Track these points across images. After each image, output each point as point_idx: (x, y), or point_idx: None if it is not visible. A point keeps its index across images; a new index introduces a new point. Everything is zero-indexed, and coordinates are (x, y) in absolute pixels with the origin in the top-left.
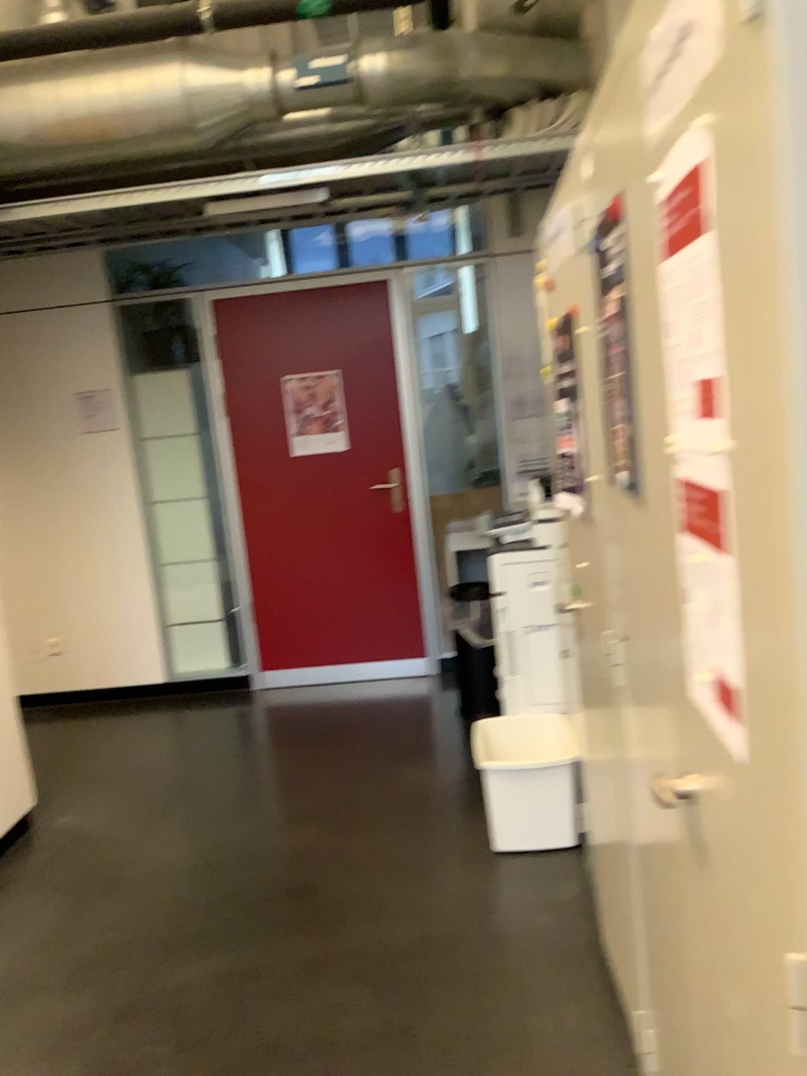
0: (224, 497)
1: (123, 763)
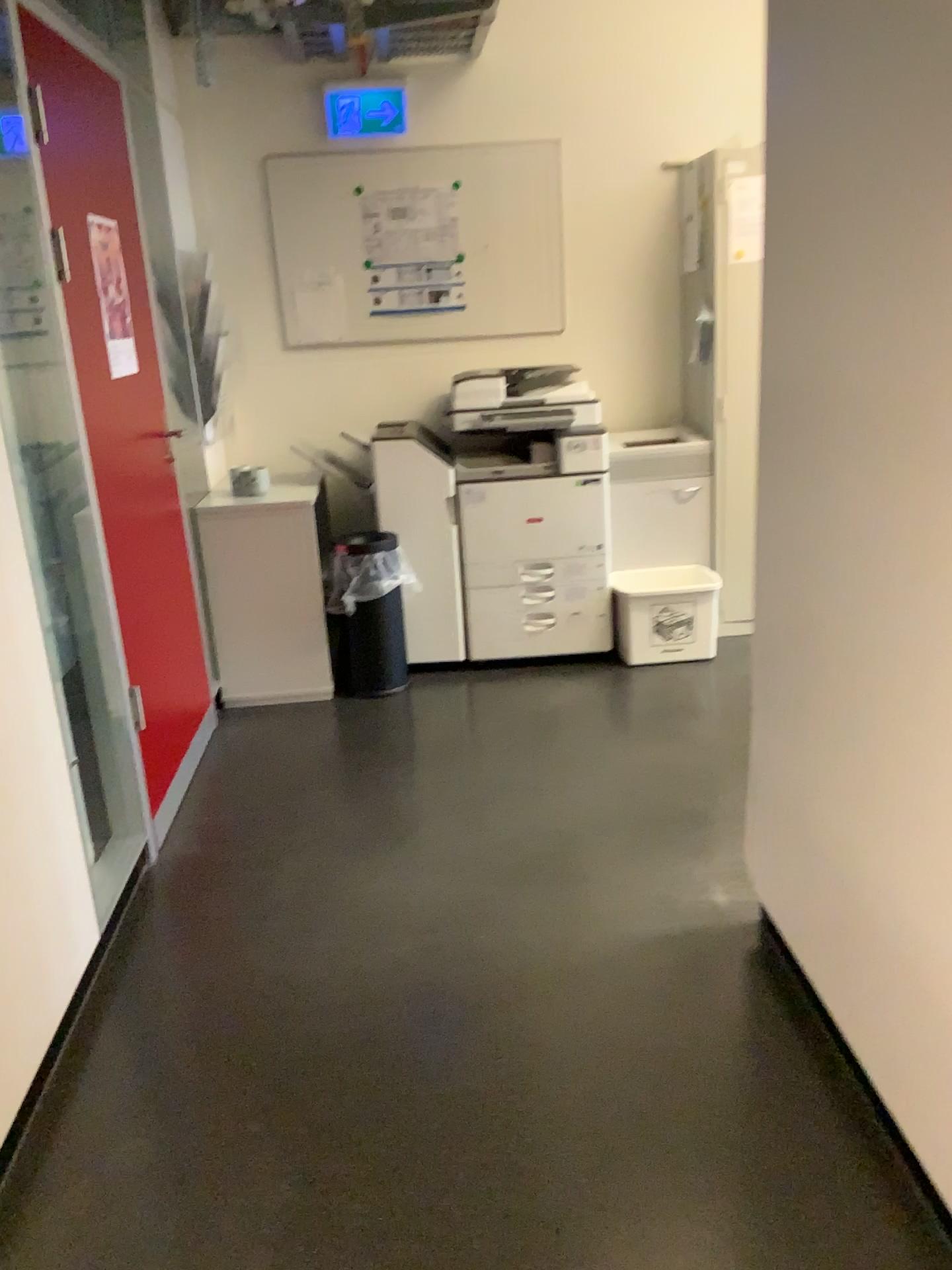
0: (78, 472)
1: (513, 902)
